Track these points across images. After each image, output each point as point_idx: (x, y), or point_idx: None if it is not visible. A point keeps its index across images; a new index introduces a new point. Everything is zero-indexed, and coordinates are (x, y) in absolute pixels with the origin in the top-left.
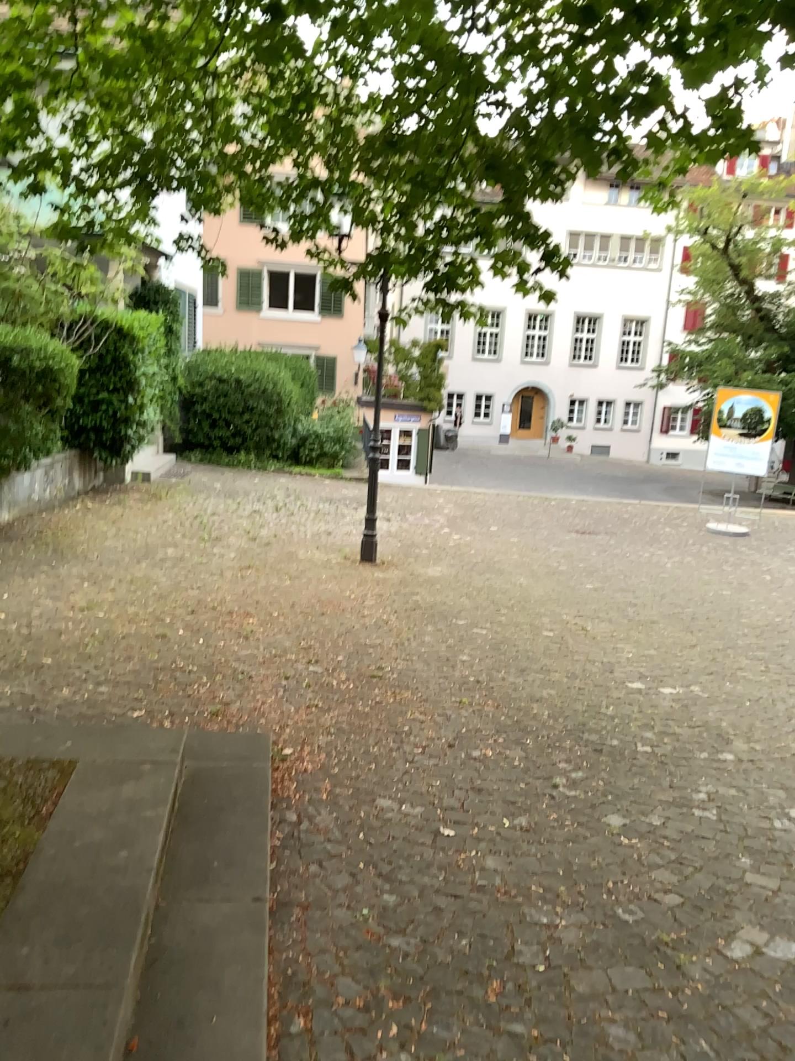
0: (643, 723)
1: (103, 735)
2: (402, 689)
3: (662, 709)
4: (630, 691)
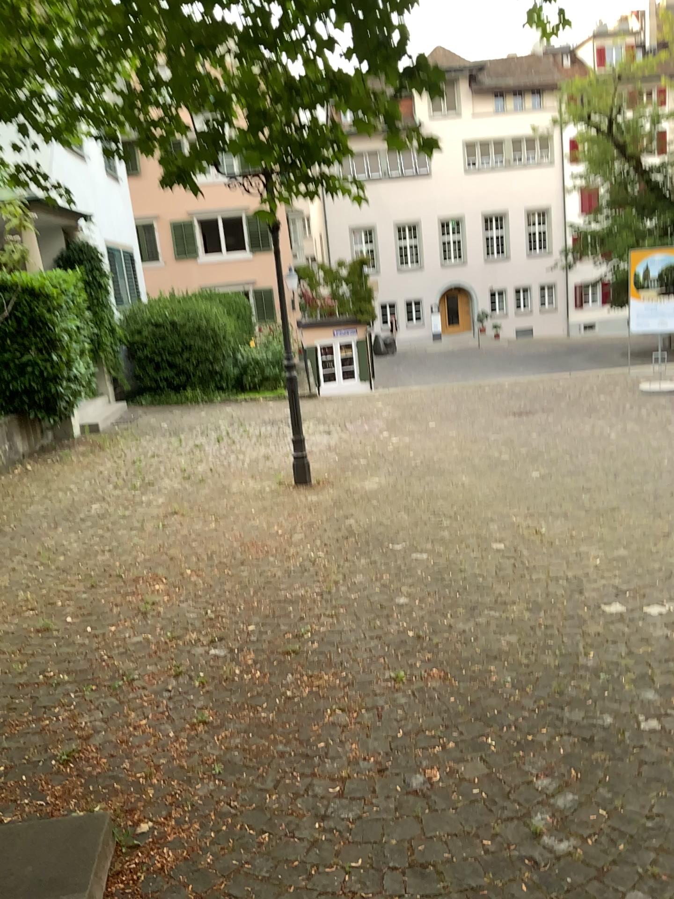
0: (638, 676)
1: None
2: (321, 670)
3: (657, 646)
4: (610, 620)
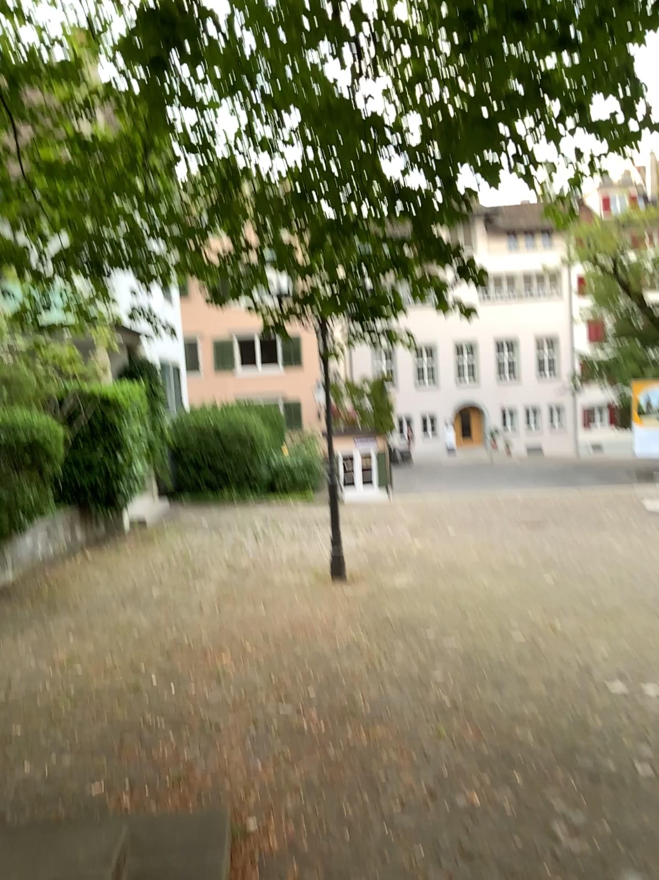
0: (636, 736)
1: (19, 850)
2: (373, 724)
3: (652, 715)
4: (614, 696)
